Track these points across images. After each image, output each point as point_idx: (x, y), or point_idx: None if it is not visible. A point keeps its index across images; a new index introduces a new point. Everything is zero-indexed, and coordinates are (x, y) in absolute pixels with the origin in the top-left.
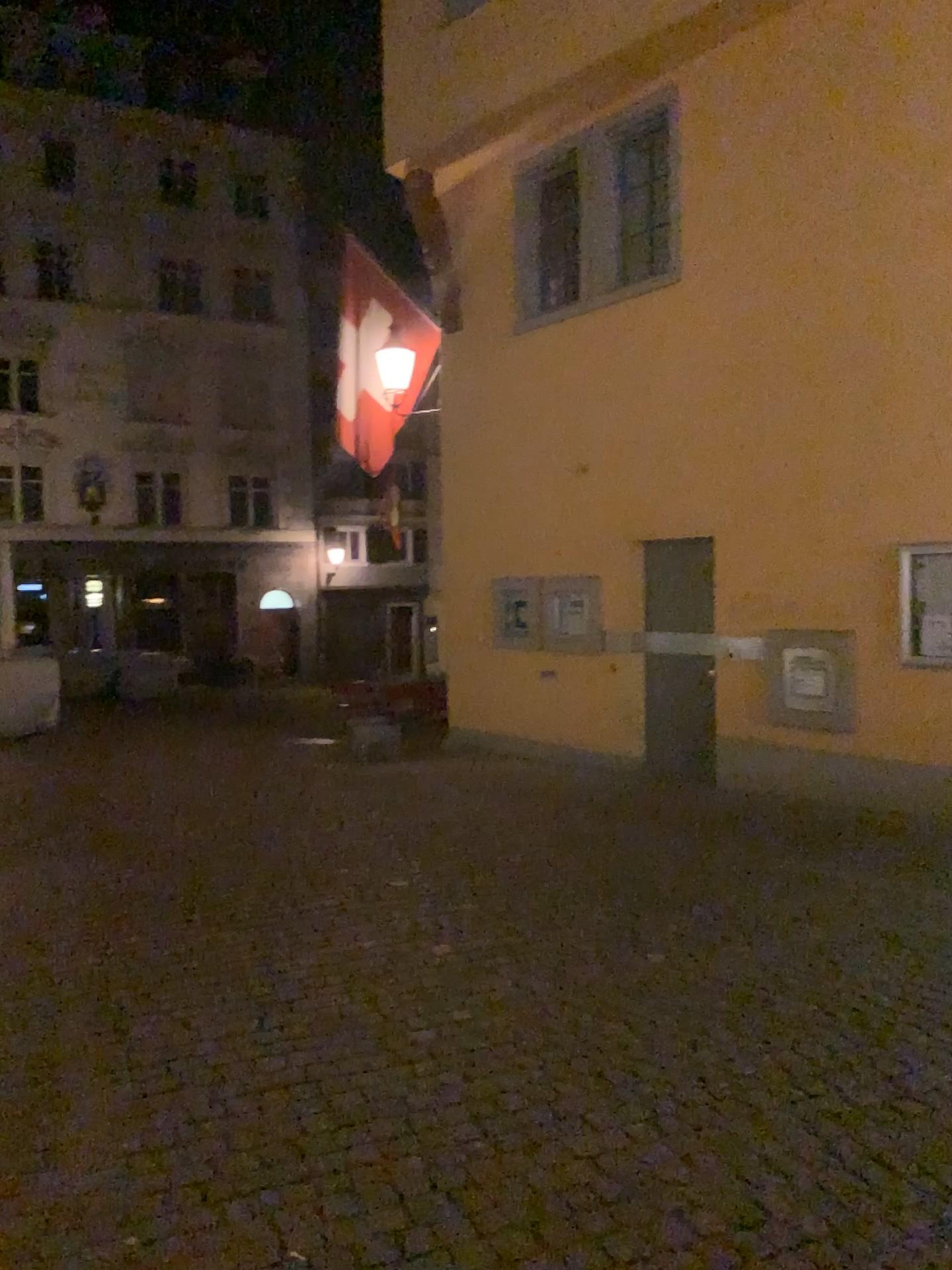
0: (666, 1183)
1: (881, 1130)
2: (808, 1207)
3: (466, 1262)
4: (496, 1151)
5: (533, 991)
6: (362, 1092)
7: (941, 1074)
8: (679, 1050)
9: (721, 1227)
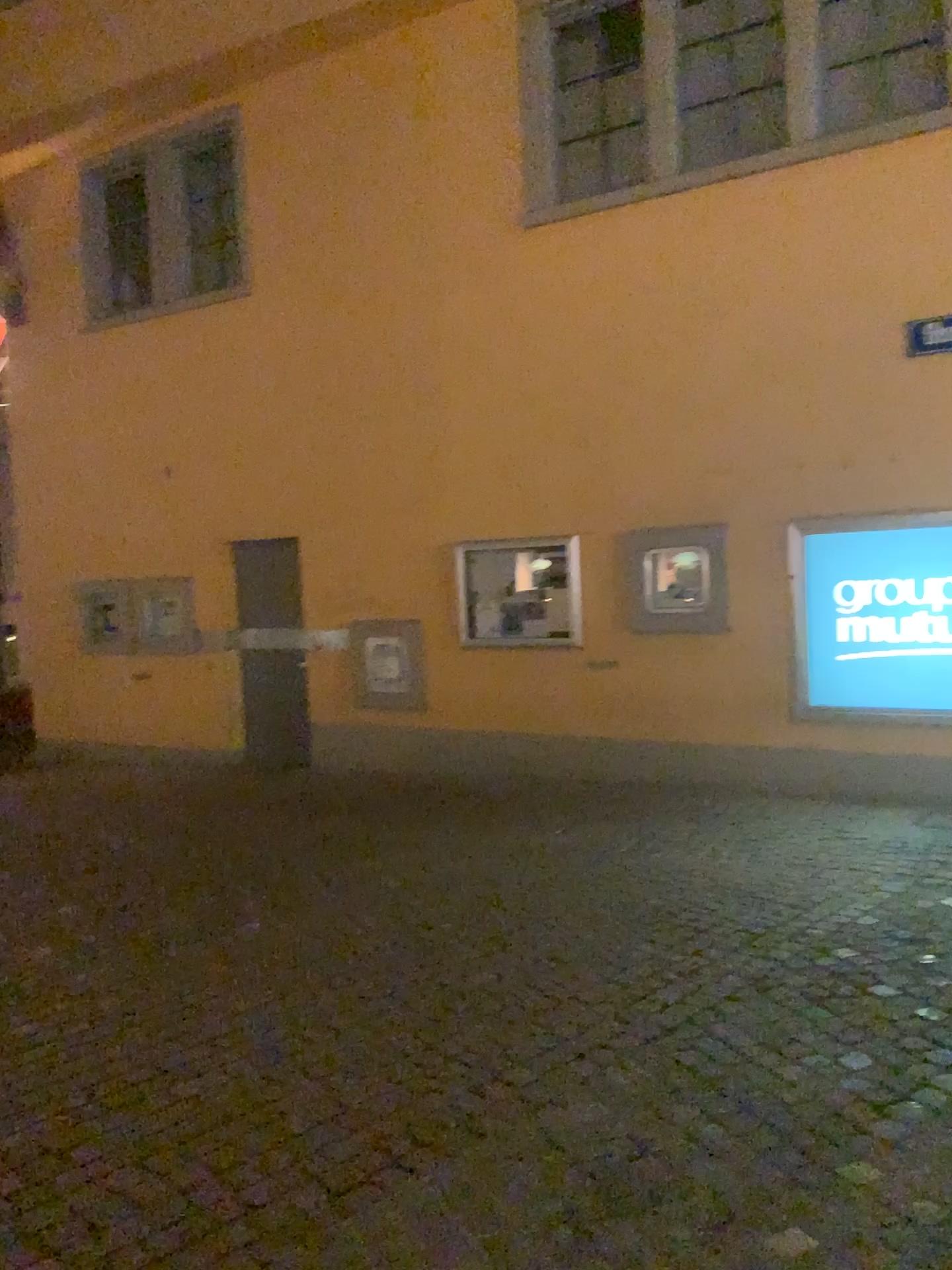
0: (259, 1104)
1: (437, 1028)
2: (376, 1096)
3: (76, 1205)
4: (101, 1112)
5: (134, 974)
6: None
7: (485, 978)
8: (271, 998)
9: (305, 1126)
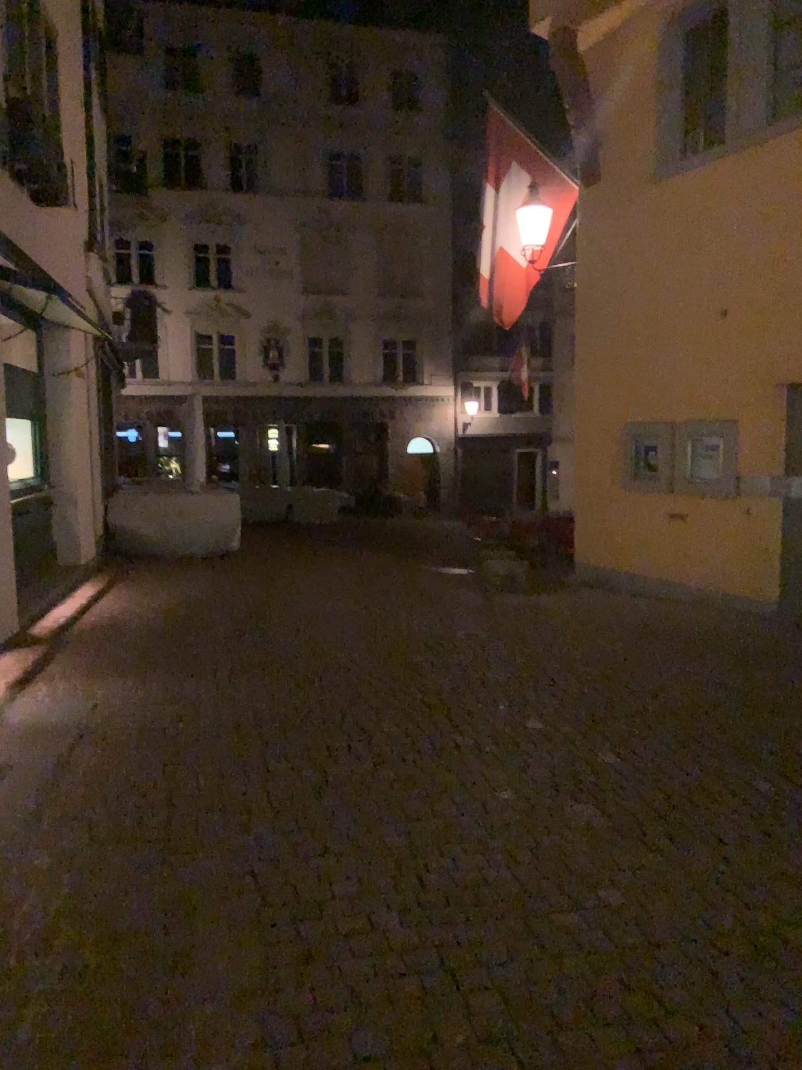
0: None
1: None
2: None
3: None
4: None
5: (691, 877)
6: (504, 999)
7: None
8: None
9: None
